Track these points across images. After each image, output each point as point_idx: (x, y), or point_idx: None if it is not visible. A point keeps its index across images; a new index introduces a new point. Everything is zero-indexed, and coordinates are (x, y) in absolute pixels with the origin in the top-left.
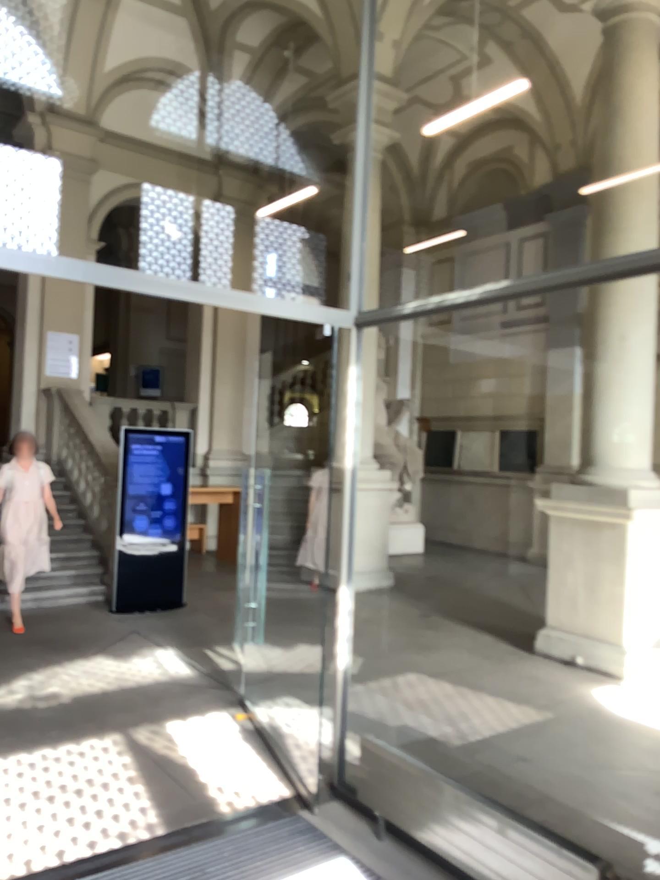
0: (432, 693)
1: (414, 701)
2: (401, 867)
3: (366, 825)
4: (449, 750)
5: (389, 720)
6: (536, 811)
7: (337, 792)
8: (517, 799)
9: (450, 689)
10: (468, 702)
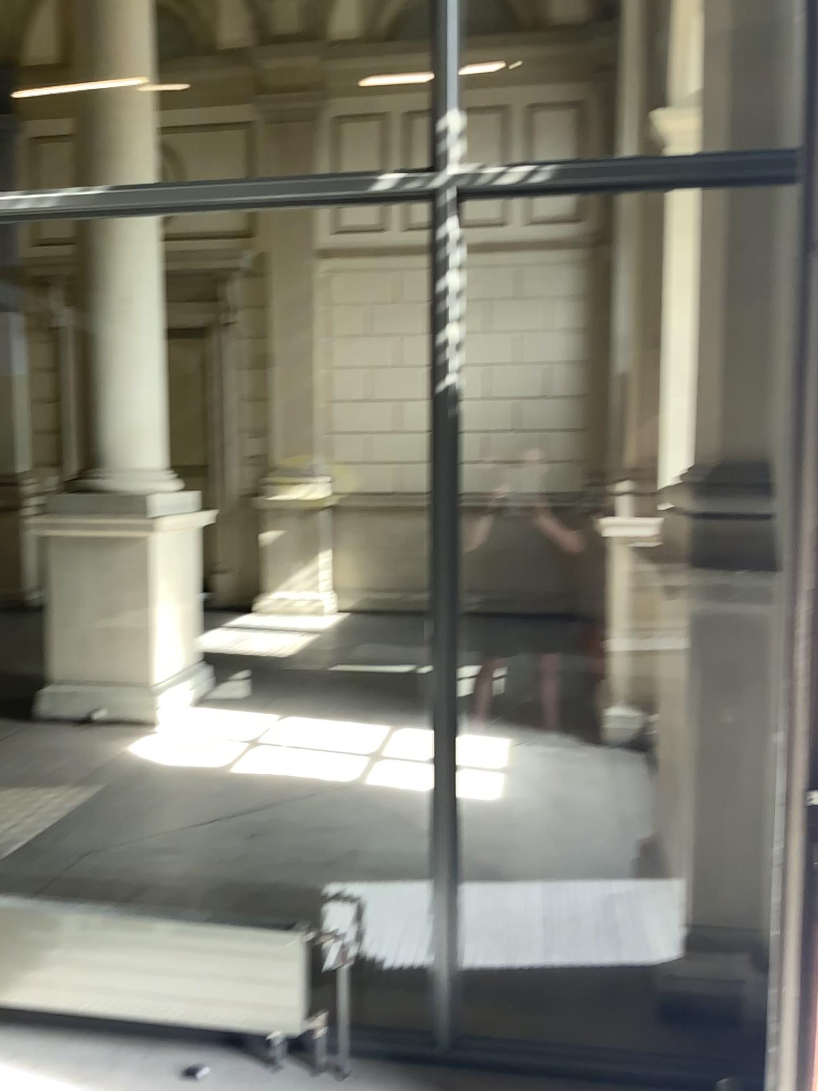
0: None
1: None
2: None
3: None
4: None
5: None
6: None
7: None
8: None
9: None
10: None
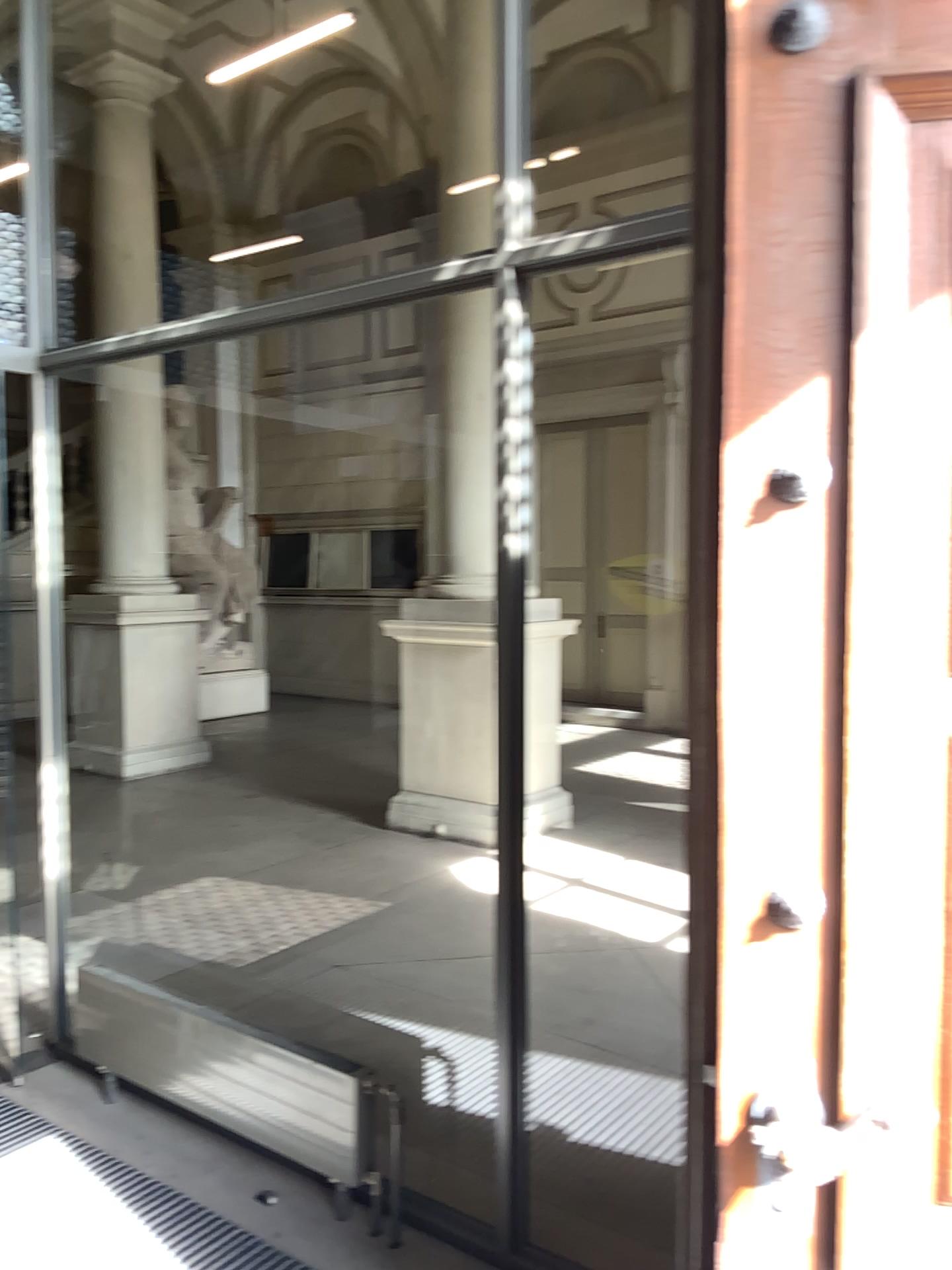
0: (226, 905)
1: (197, 918)
2: (123, 1139)
3: (86, 1094)
4: (234, 976)
5: (155, 949)
6: (335, 1034)
7: (52, 1058)
8: (314, 1023)
9: (255, 894)
10: (276, 909)
